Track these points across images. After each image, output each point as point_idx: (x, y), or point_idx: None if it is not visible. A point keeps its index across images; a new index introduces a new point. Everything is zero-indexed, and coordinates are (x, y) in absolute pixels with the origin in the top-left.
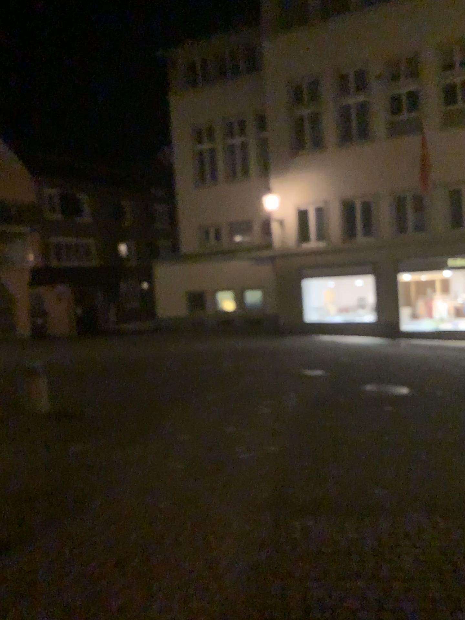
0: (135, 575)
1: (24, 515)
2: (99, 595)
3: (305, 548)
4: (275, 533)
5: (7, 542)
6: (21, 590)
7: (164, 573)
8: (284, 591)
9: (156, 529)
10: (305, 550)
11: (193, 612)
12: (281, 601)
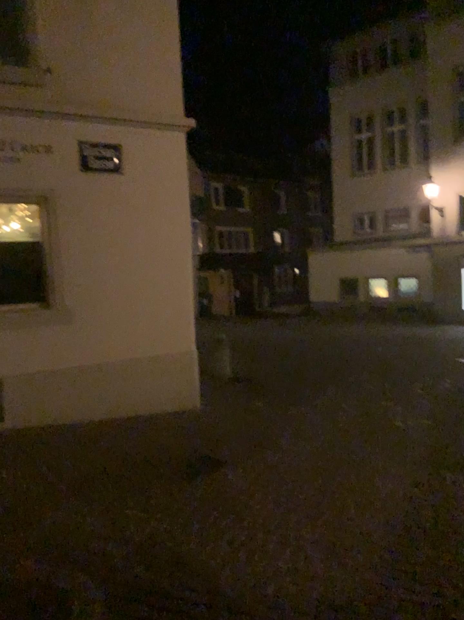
0: (320, 491)
1: (232, 446)
2: (297, 499)
3: (454, 493)
4: (429, 480)
5: (225, 461)
6: (243, 490)
7: (342, 493)
8: (436, 516)
9: (332, 466)
10: (454, 494)
11: (366, 518)
12: (434, 521)
